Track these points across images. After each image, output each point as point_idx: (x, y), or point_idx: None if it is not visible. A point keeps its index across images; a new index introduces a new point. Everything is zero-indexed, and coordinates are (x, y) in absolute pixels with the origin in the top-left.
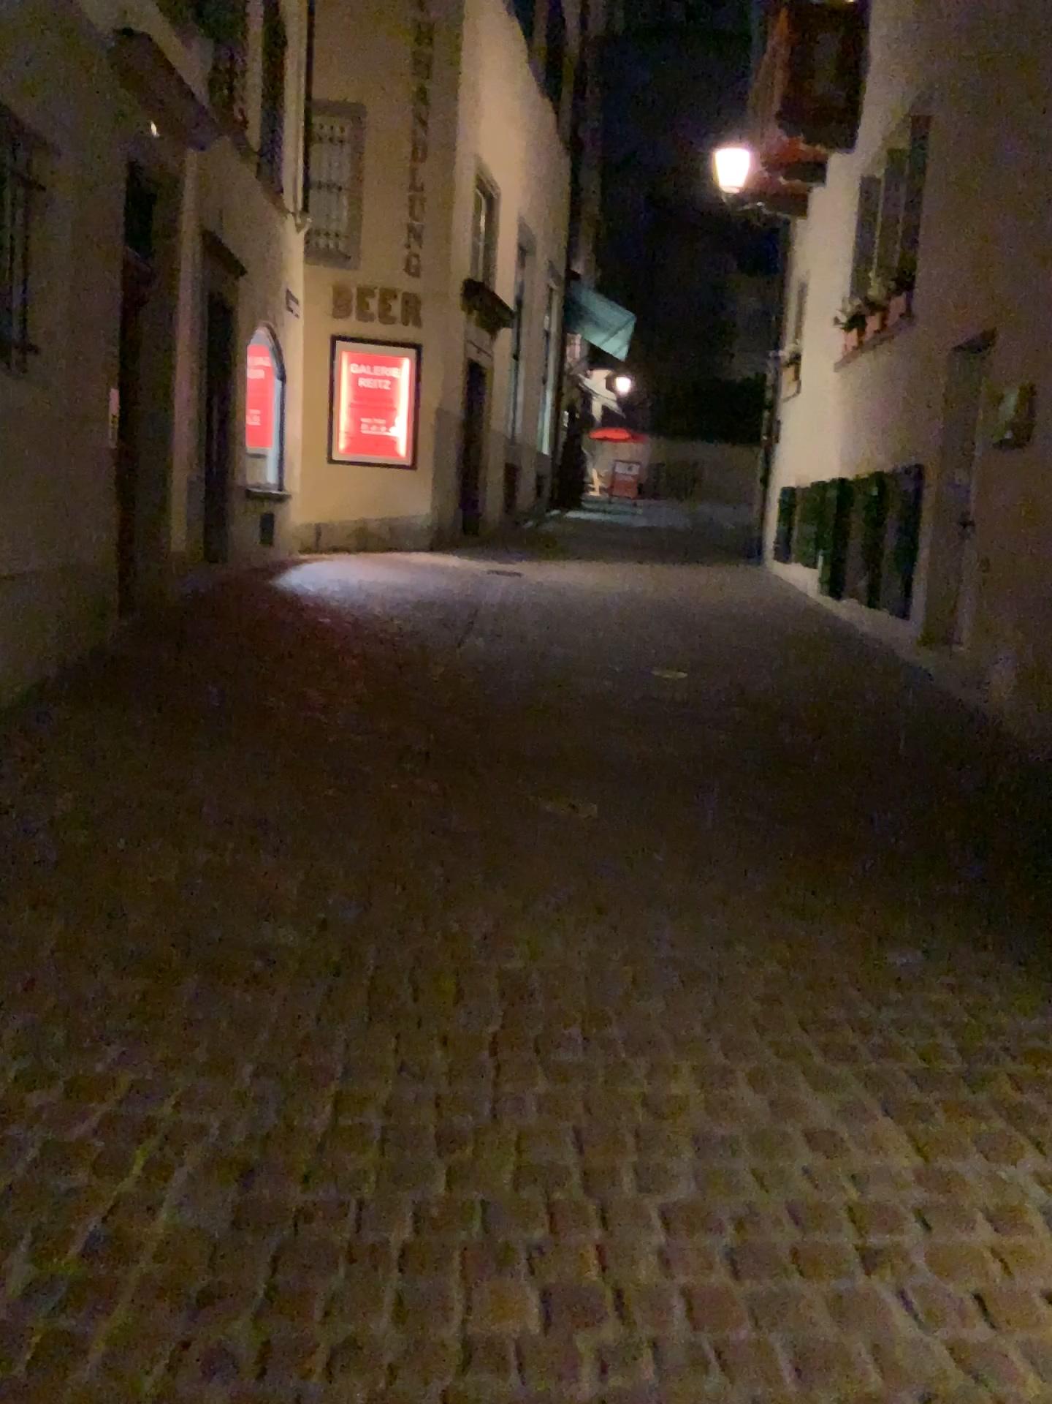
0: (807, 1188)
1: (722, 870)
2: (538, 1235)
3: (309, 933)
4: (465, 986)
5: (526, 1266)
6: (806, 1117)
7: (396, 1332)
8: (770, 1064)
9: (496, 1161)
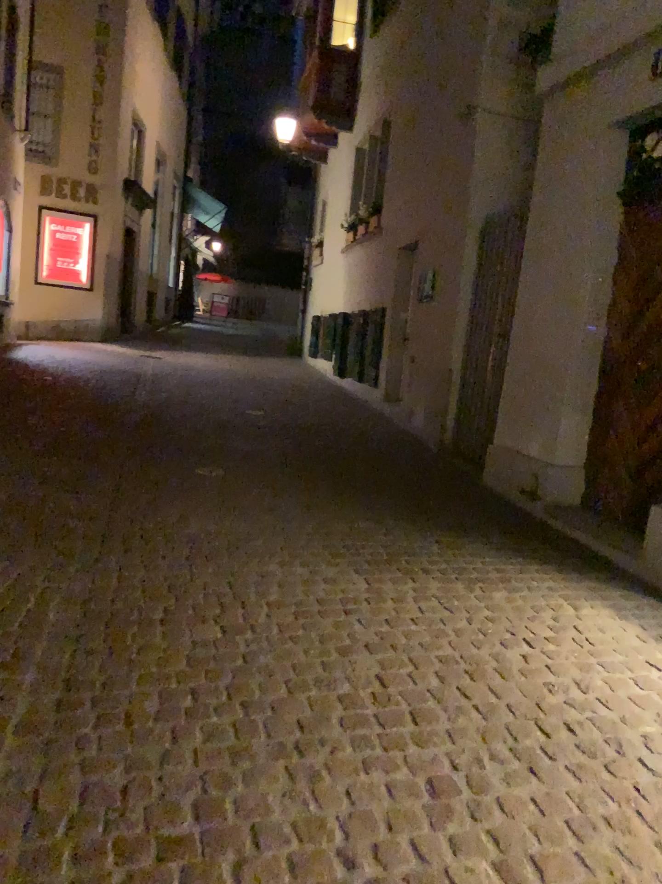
0: (324, 595)
1: (285, 495)
2: (217, 612)
3: (87, 520)
4: (168, 539)
5: (213, 621)
6: (323, 575)
7: (164, 640)
8: (309, 560)
9: (195, 592)
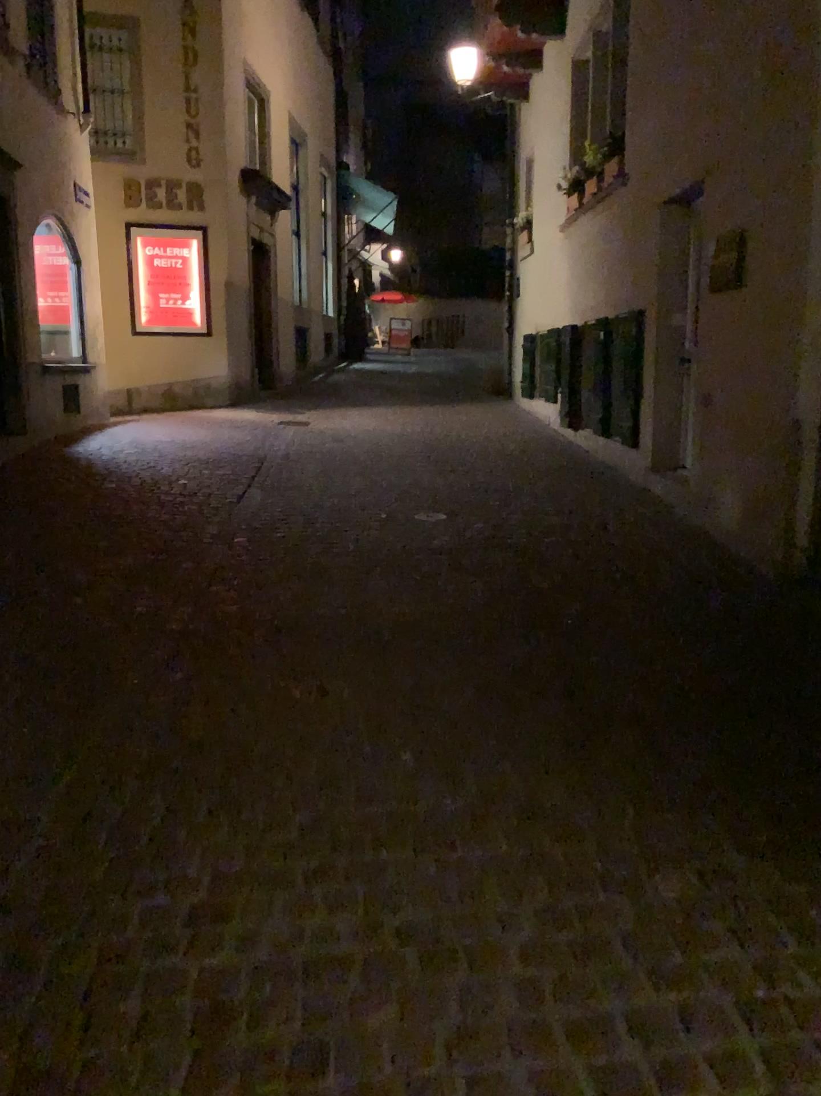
0: None
1: (473, 770)
2: None
3: None
4: (151, 1009)
5: None
6: None
7: None
8: None
9: None
